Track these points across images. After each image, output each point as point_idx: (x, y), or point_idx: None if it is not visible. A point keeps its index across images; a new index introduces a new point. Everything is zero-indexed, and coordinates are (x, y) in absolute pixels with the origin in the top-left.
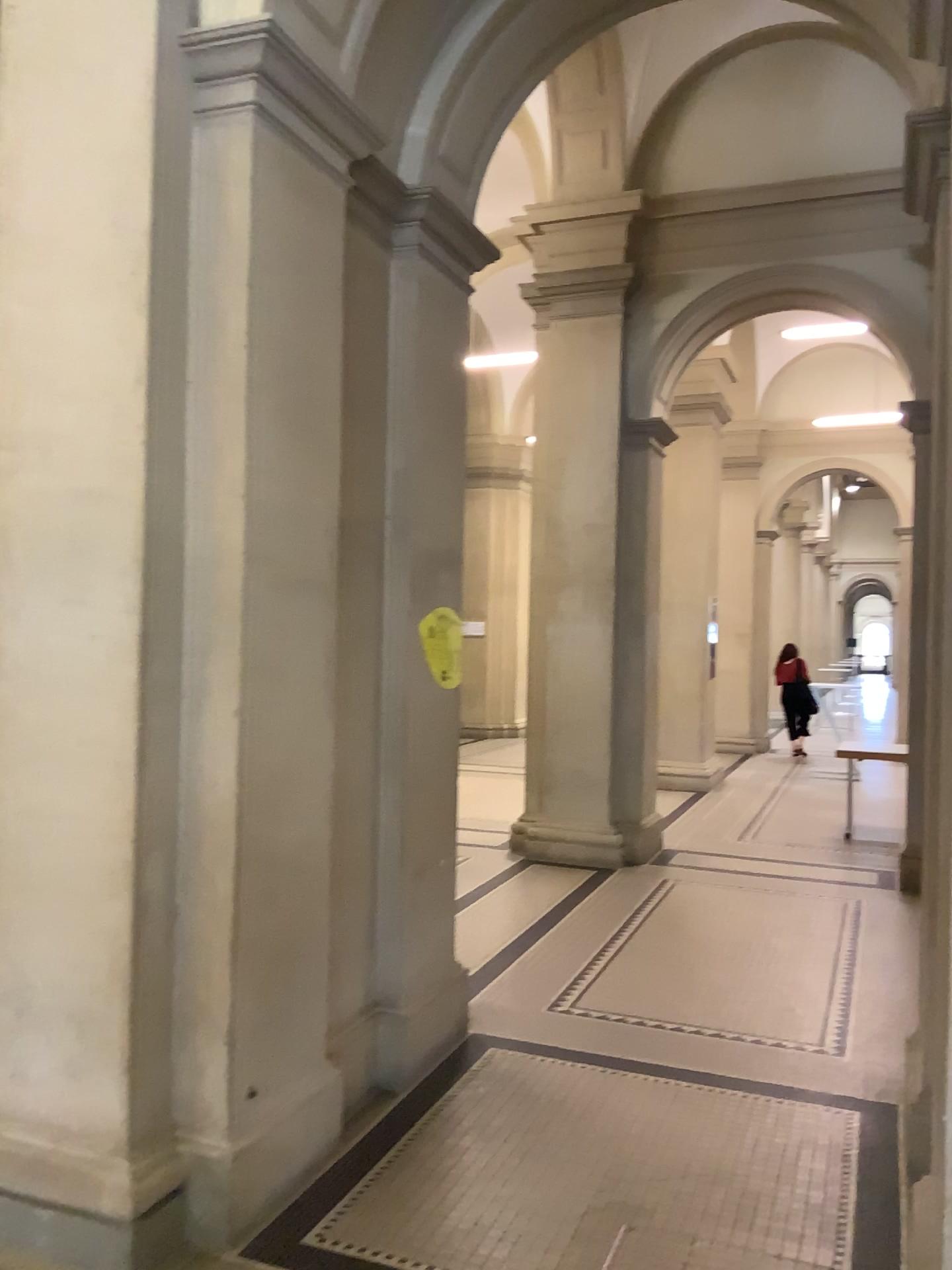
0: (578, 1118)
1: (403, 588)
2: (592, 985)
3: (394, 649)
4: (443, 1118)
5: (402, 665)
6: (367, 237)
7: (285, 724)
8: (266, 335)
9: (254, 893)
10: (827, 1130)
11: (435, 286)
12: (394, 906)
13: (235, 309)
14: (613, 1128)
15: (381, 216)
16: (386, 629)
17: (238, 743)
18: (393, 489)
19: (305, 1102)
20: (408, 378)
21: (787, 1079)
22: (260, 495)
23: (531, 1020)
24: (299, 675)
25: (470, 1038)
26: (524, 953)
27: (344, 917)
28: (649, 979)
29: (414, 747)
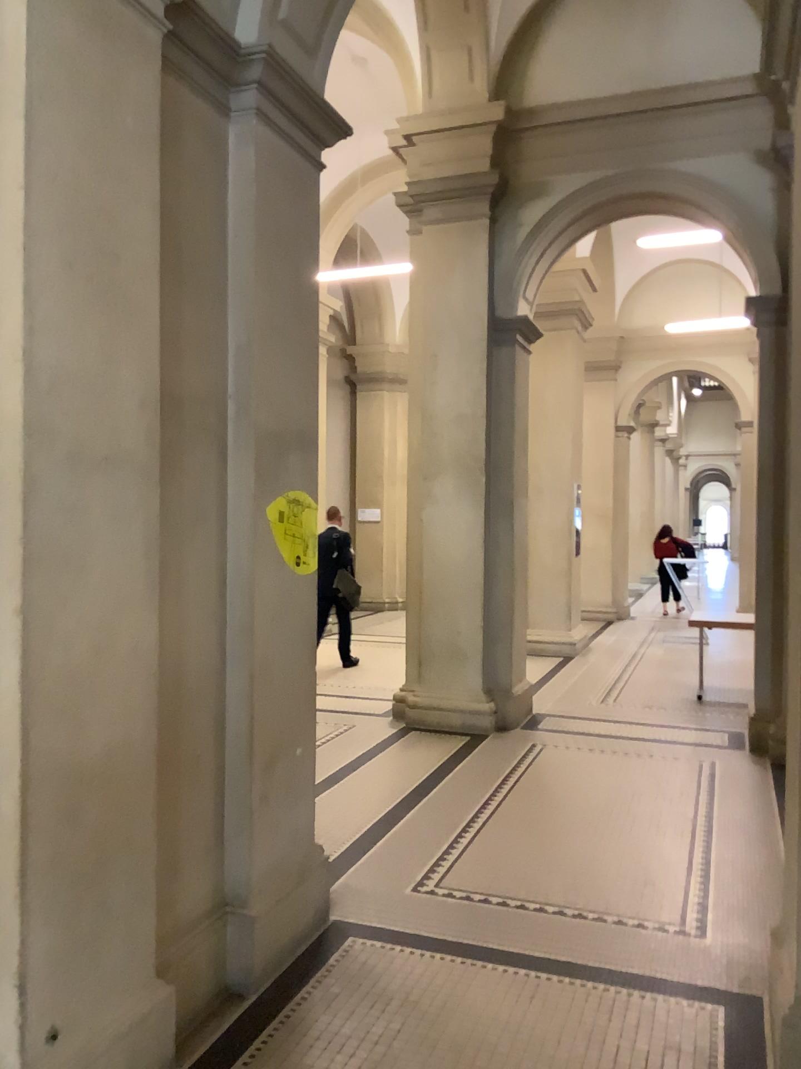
0: (430, 1025)
1: (246, 470)
2: (456, 862)
3: (236, 534)
4: (288, 1028)
5: (246, 550)
6: (197, 96)
7: (89, 619)
8: (49, 175)
9: (47, 812)
10: (692, 1034)
11: (277, 155)
12: (241, 801)
13: (7, 144)
14: (467, 1037)
15: (213, 75)
16: (226, 513)
17: (22, 643)
18: (232, 365)
19: (121, 1035)
20: (248, 250)
21: (649, 970)
22: (44, 359)
23: (392, 905)
24: (109, 564)
25: (328, 928)
26: (392, 829)
27: (182, 817)
28: (513, 855)
29: (261, 635)
